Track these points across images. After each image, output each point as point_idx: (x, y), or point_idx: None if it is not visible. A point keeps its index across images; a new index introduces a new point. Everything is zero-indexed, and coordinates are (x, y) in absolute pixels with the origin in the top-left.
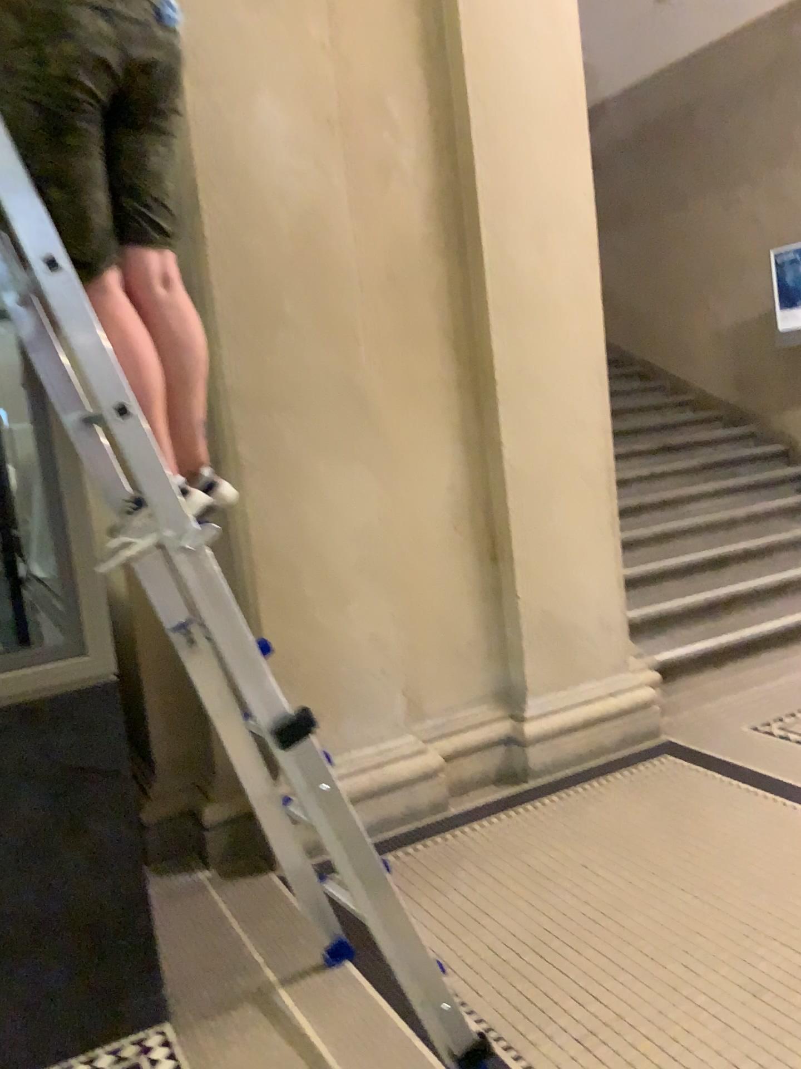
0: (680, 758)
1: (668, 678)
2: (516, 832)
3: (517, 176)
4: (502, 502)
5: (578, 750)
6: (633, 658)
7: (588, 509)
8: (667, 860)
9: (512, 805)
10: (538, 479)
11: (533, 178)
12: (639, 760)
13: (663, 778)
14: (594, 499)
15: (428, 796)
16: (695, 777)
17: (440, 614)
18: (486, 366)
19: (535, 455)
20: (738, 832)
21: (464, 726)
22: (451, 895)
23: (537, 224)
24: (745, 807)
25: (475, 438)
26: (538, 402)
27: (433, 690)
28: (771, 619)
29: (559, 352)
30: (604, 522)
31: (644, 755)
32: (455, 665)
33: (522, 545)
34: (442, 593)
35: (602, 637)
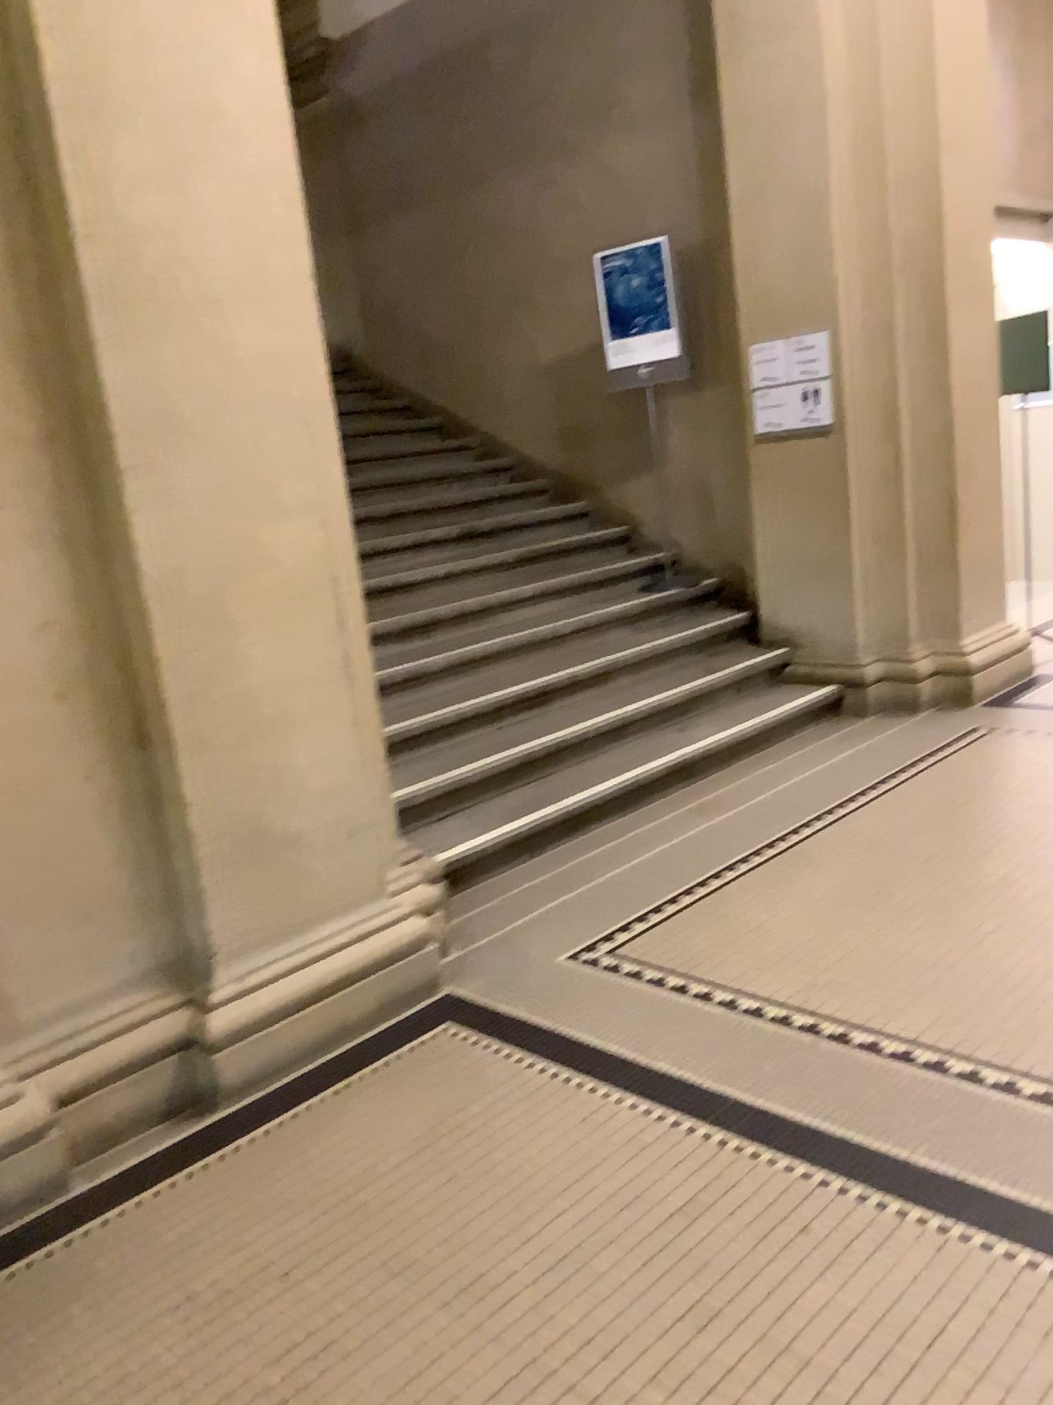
0: (467, 1031)
1: (465, 885)
2: (178, 1224)
3: (130, 70)
4: (149, 646)
5: (309, 1038)
6: (398, 874)
7: (306, 648)
8: (421, 1248)
9: (186, 1162)
10: (212, 603)
11: (163, 77)
12: (405, 1042)
13: (436, 1072)
14: (315, 631)
15: (34, 1170)
16: (484, 1065)
17: (45, 846)
18: (101, 411)
19: (202, 564)
20: (538, 1169)
21: (104, 1032)
22: (26, 1396)
23: (176, 161)
24: (554, 1114)
25: (92, 538)
26: (203, 474)
27: (42, 979)
28: (610, 779)
29: (235, 387)
30: (336, 666)
31: (412, 1032)
32: (84, 928)
33: (190, 718)
34: (47, 809)
35: (342, 849)
